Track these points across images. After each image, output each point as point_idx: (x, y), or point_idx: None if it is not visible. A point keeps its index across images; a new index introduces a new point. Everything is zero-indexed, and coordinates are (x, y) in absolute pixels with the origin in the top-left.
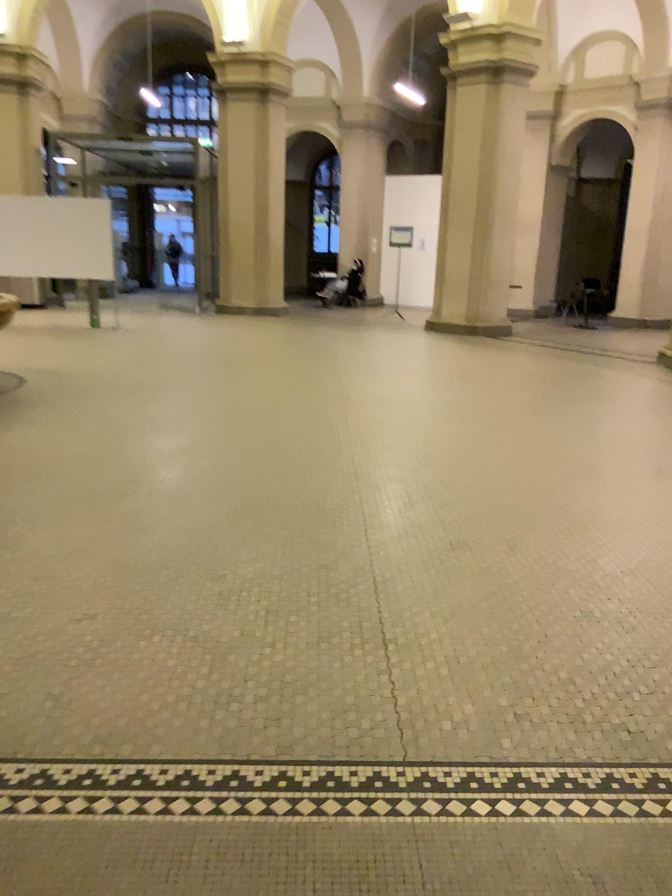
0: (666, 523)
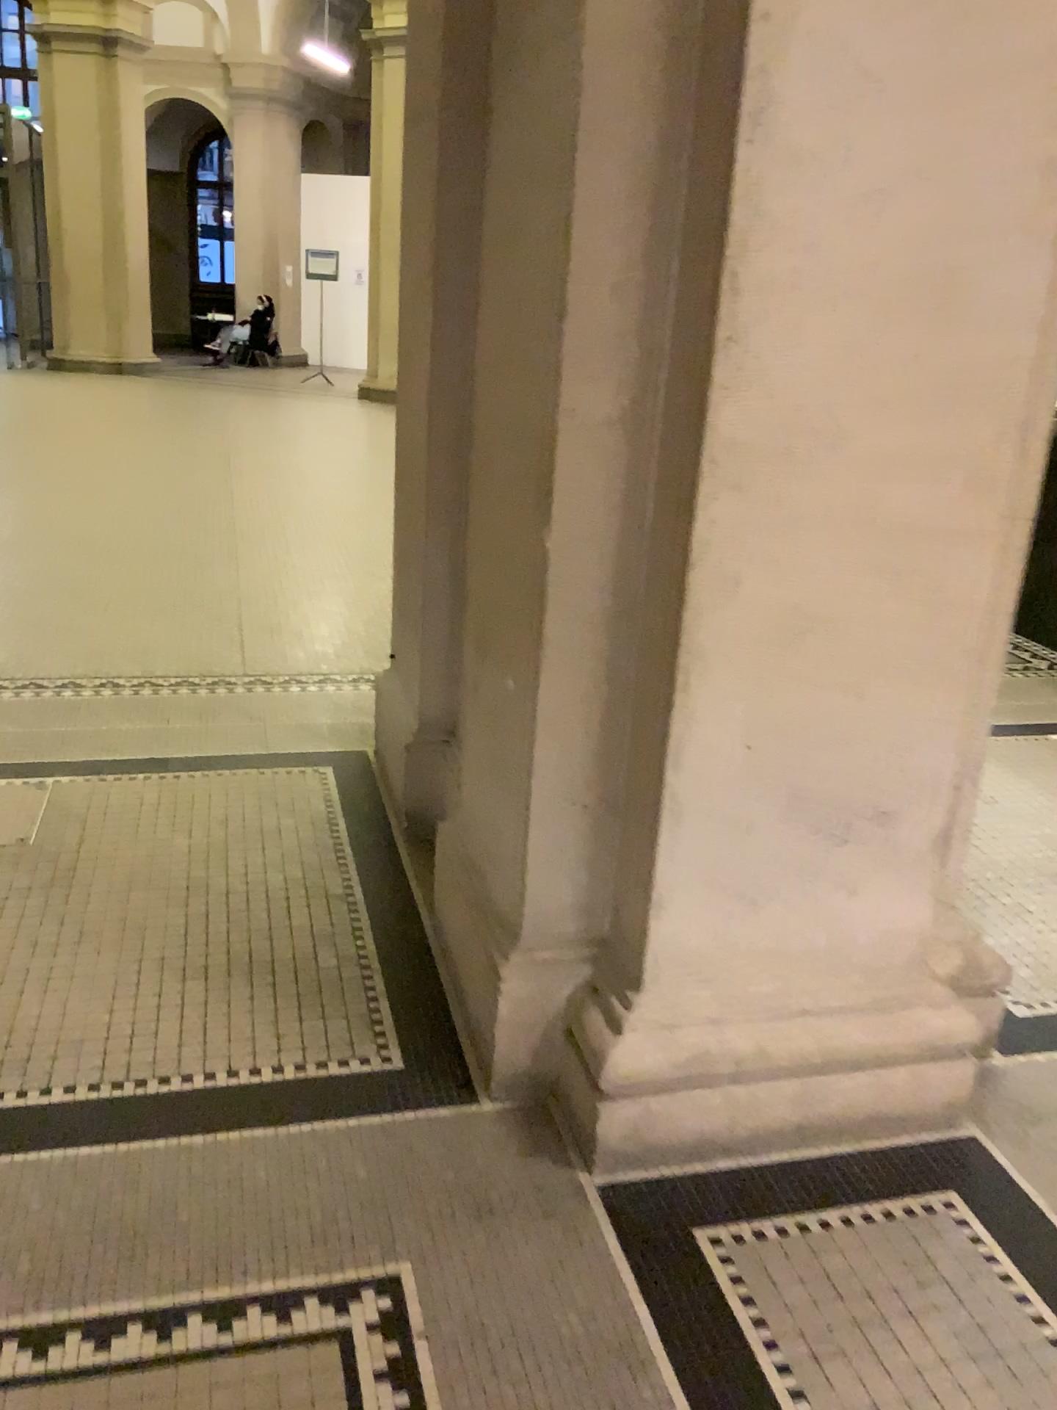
0: None
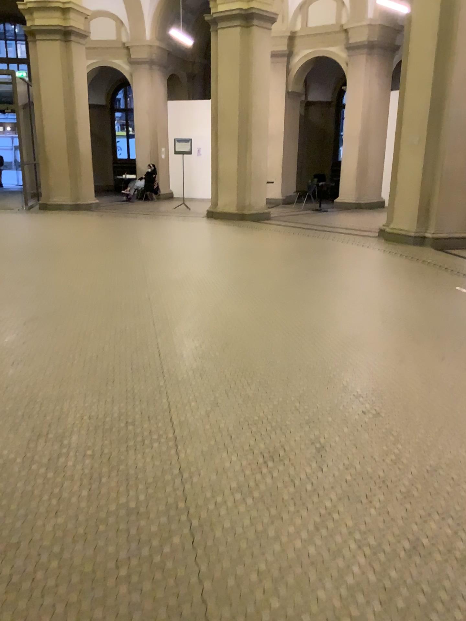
0: (442, 396)
